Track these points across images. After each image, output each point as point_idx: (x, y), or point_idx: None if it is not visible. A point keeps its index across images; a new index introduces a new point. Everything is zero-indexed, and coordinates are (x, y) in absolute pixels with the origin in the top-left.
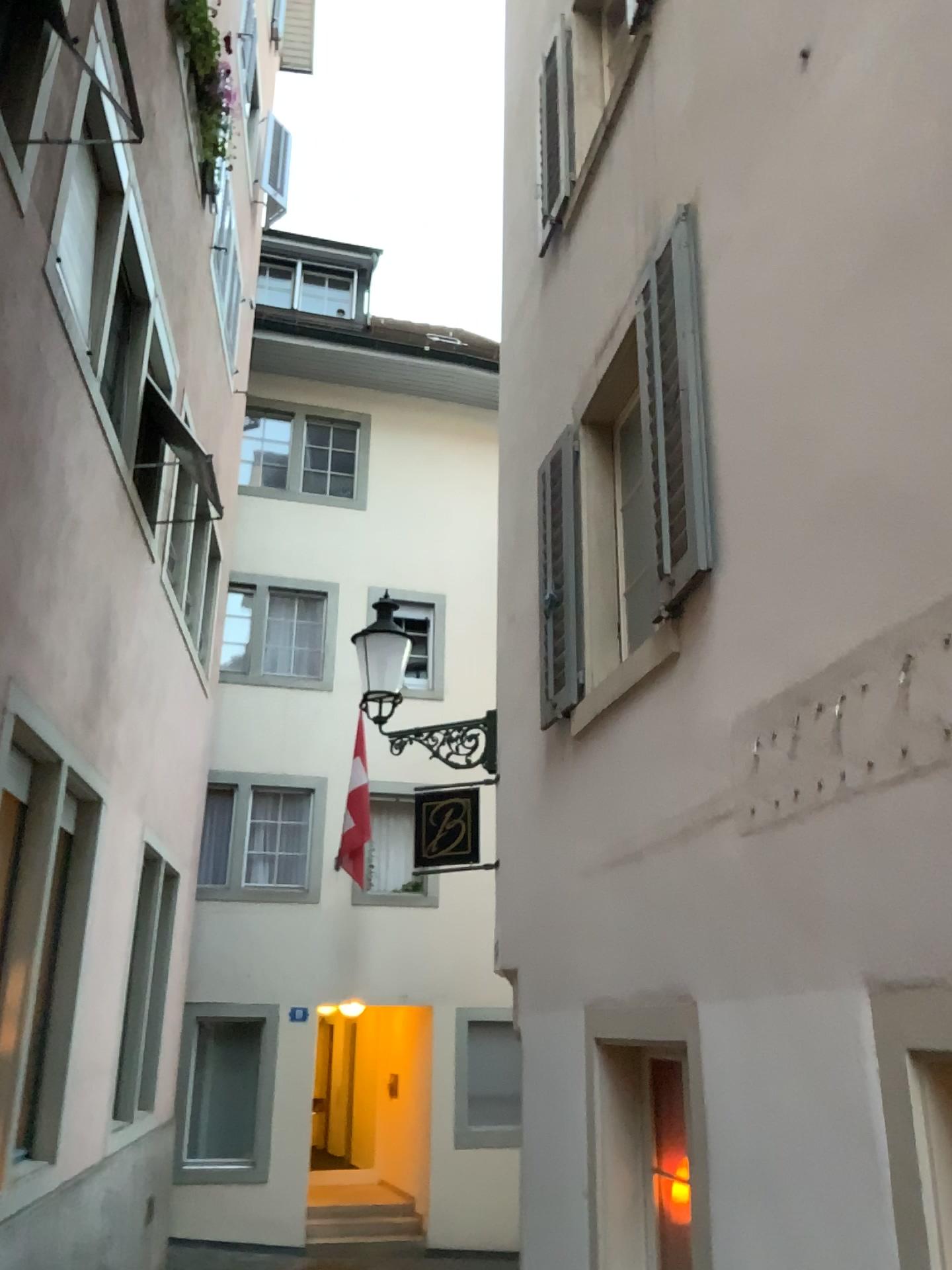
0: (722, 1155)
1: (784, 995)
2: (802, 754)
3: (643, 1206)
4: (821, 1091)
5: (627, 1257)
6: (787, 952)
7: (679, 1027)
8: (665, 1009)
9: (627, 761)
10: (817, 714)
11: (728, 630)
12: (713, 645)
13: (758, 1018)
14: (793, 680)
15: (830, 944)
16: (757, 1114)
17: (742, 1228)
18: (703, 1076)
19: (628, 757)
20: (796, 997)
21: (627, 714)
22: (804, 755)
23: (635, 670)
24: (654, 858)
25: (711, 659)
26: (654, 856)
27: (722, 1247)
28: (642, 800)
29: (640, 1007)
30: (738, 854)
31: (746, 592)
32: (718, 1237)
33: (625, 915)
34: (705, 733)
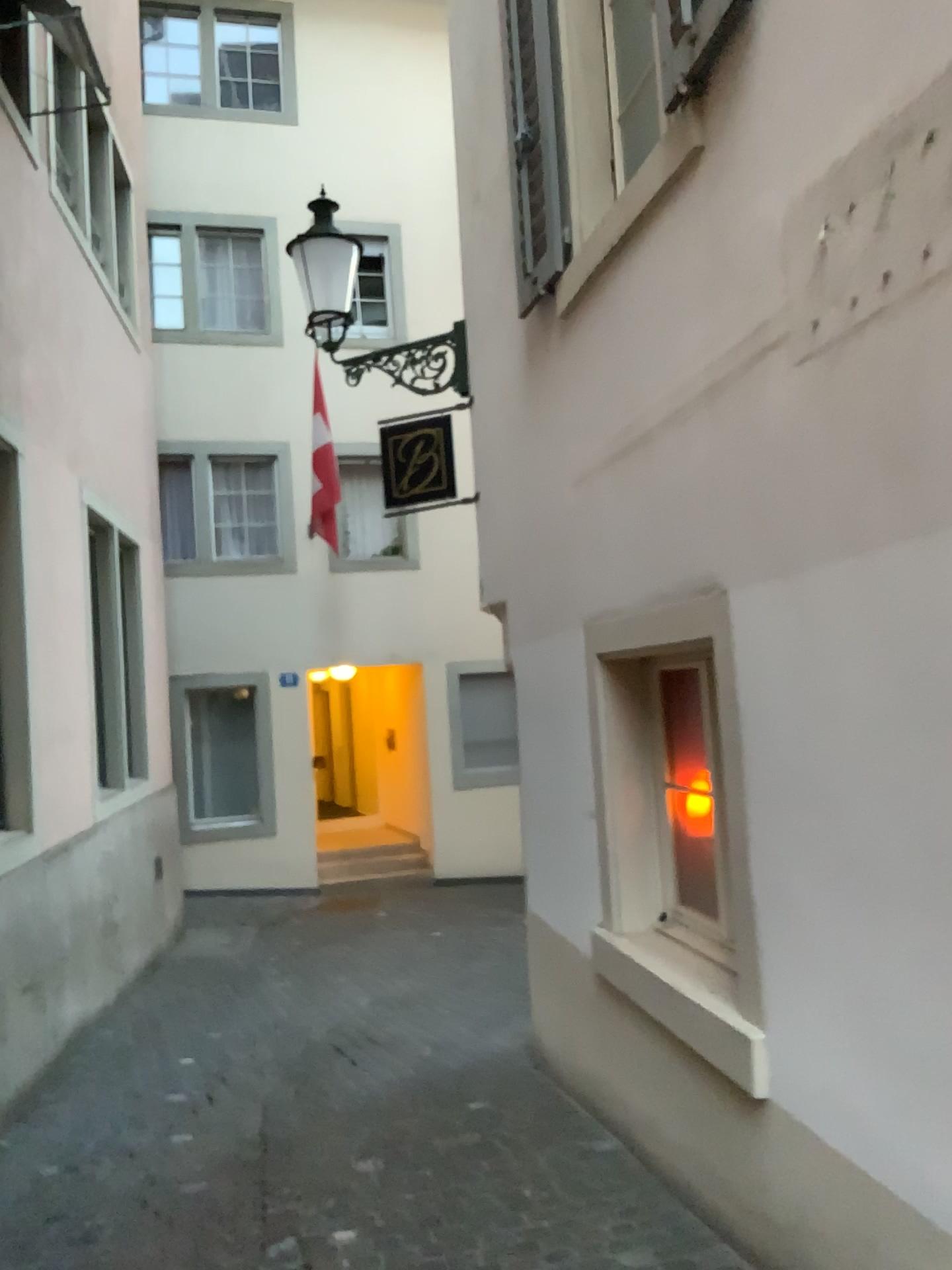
0: (765, 756)
1: (859, 552)
2: (896, 219)
3: (658, 821)
4: (913, 661)
5: (641, 871)
6: (864, 498)
7: (704, 624)
8: (686, 606)
9: (630, 322)
10: (924, 151)
11: (775, 85)
12: (751, 118)
13: (819, 589)
14: (885, 113)
15: (936, 470)
16: (815, 702)
17: (790, 831)
18: (738, 671)
19: (630, 317)
20: (877, 551)
21: (628, 263)
22: (901, 217)
23: (638, 198)
24: (668, 431)
25: (748, 139)
26: (668, 430)
27: (764, 853)
28: (652, 364)
29: (655, 609)
30: (791, 389)
31: (805, 14)
32: (760, 842)
33: (633, 508)
34: (741, 246)
